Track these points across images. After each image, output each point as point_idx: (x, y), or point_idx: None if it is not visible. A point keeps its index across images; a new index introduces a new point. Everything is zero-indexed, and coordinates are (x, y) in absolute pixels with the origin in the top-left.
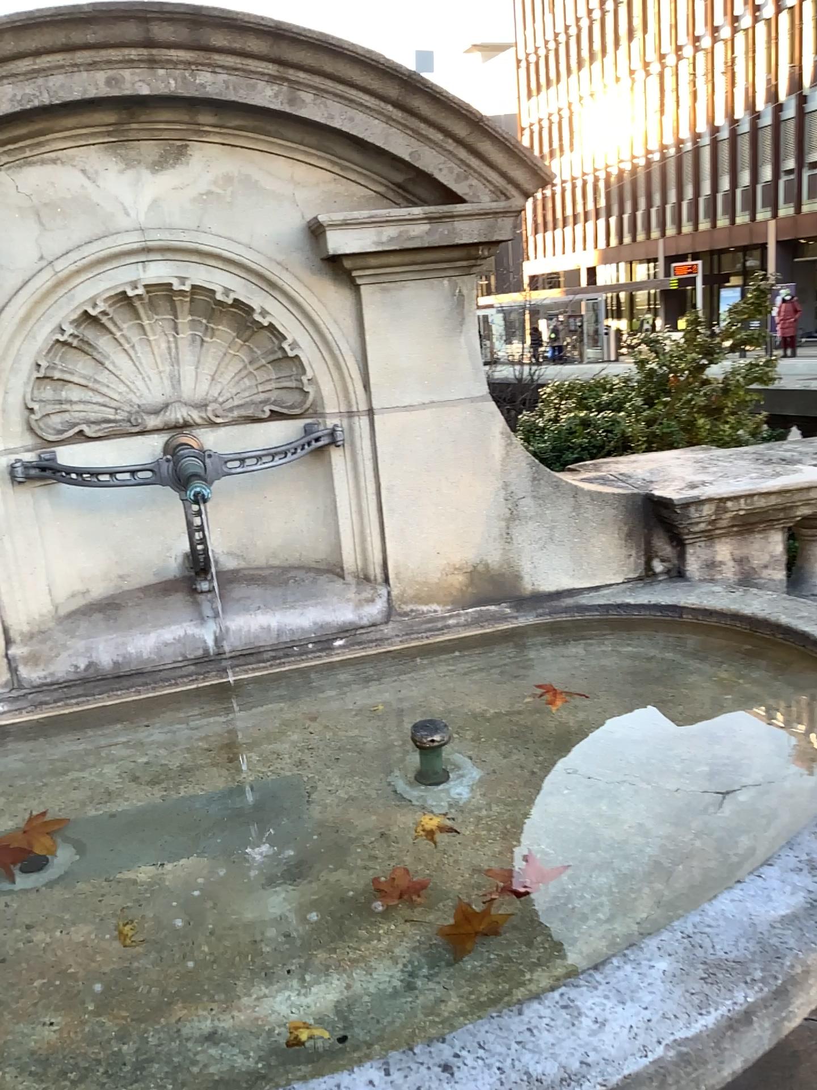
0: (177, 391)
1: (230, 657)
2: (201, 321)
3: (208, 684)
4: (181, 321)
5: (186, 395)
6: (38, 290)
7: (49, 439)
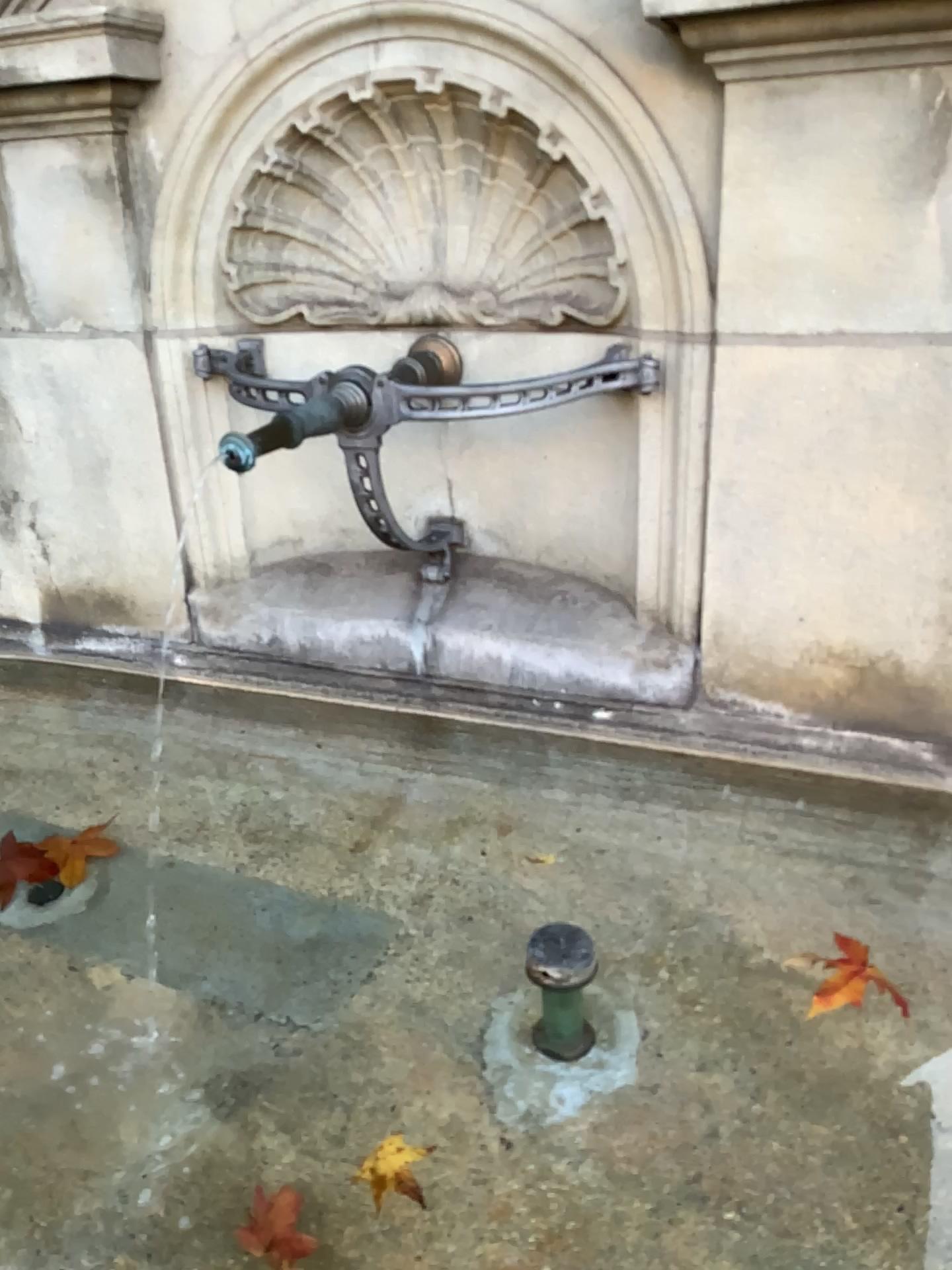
0: (442, 270)
1: (444, 686)
2: (477, 154)
3: (415, 711)
4: (447, 153)
5: (454, 276)
6: (233, 94)
7: (255, 322)
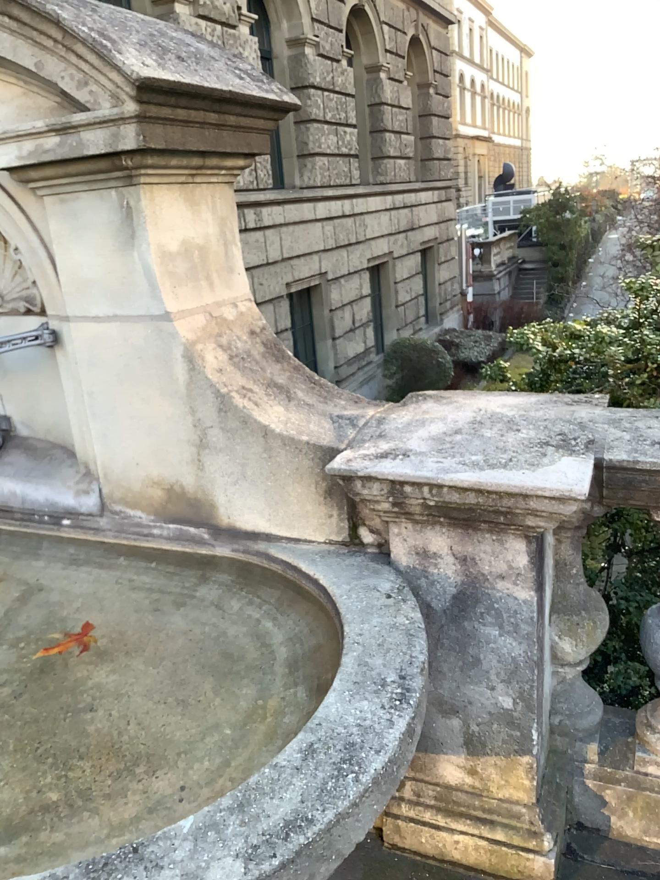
0: None
1: None
2: None
3: None
4: None
5: None
6: None
7: None
